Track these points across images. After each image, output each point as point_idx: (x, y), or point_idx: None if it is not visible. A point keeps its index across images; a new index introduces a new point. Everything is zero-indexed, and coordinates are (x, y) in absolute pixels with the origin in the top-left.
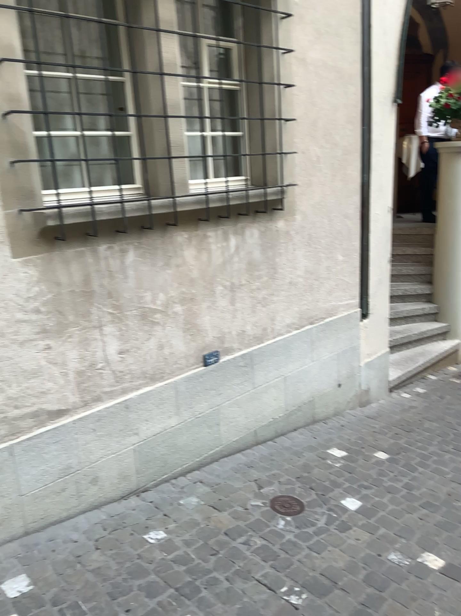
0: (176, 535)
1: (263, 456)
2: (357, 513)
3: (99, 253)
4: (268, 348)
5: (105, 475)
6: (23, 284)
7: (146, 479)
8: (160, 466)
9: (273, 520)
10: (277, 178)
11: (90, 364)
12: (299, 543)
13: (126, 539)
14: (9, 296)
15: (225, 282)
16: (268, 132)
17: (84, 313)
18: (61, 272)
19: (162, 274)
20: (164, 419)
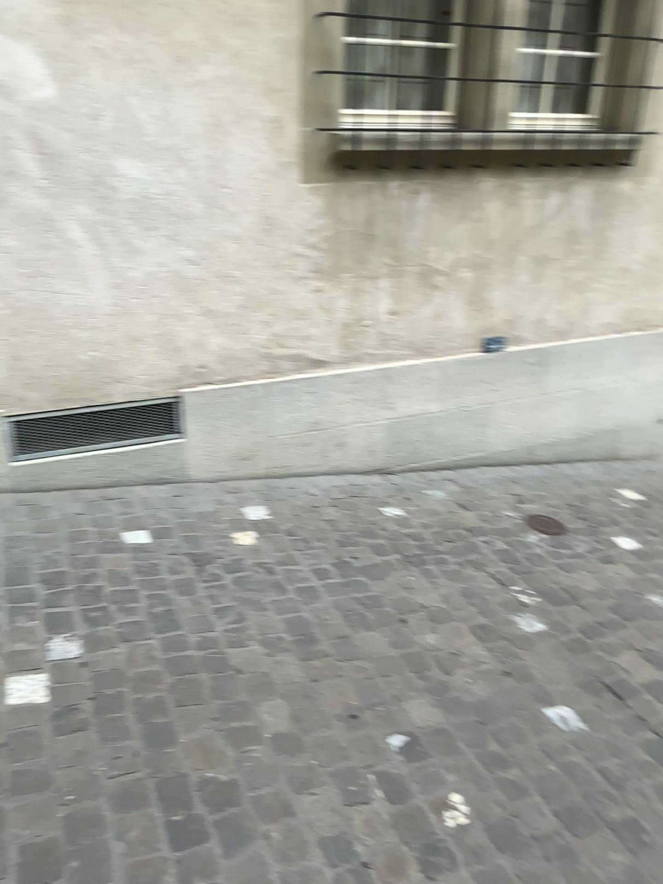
0: (414, 515)
1: (533, 473)
2: (628, 551)
3: (388, 191)
4: (570, 348)
5: (351, 441)
6: (305, 213)
7: (393, 461)
8: (411, 451)
9: (524, 531)
10: (634, 124)
11: (357, 316)
12: (547, 556)
13: (361, 504)
14: (289, 224)
15: (531, 252)
16: (635, 57)
17: (360, 257)
18: (344, 207)
19: (456, 228)
20: (425, 399)
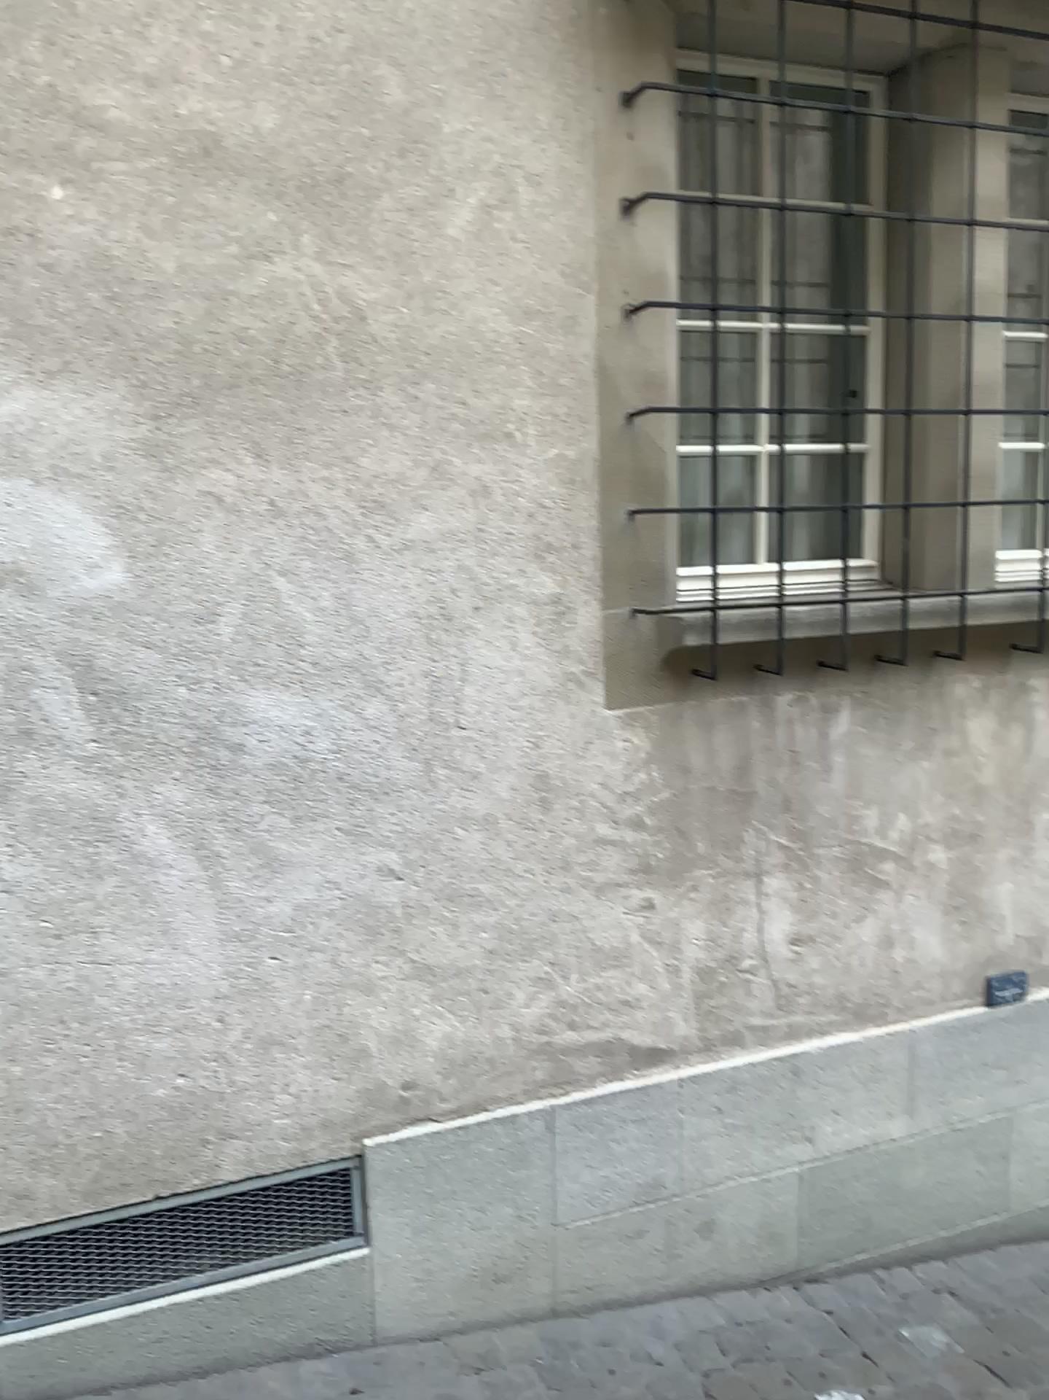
0: None
1: None
2: None
3: (777, 712)
4: None
5: (730, 1220)
6: (620, 765)
7: (818, 1255)
8: (853, 1229)
9: None
10: None
11: (729, 957)
12: None
13: (774, 1395)
14: (589, 788)
15: None
16: None
17: (730, 841)
18: (695, 747)
19: (911, 770)
20: (876, 1115)
